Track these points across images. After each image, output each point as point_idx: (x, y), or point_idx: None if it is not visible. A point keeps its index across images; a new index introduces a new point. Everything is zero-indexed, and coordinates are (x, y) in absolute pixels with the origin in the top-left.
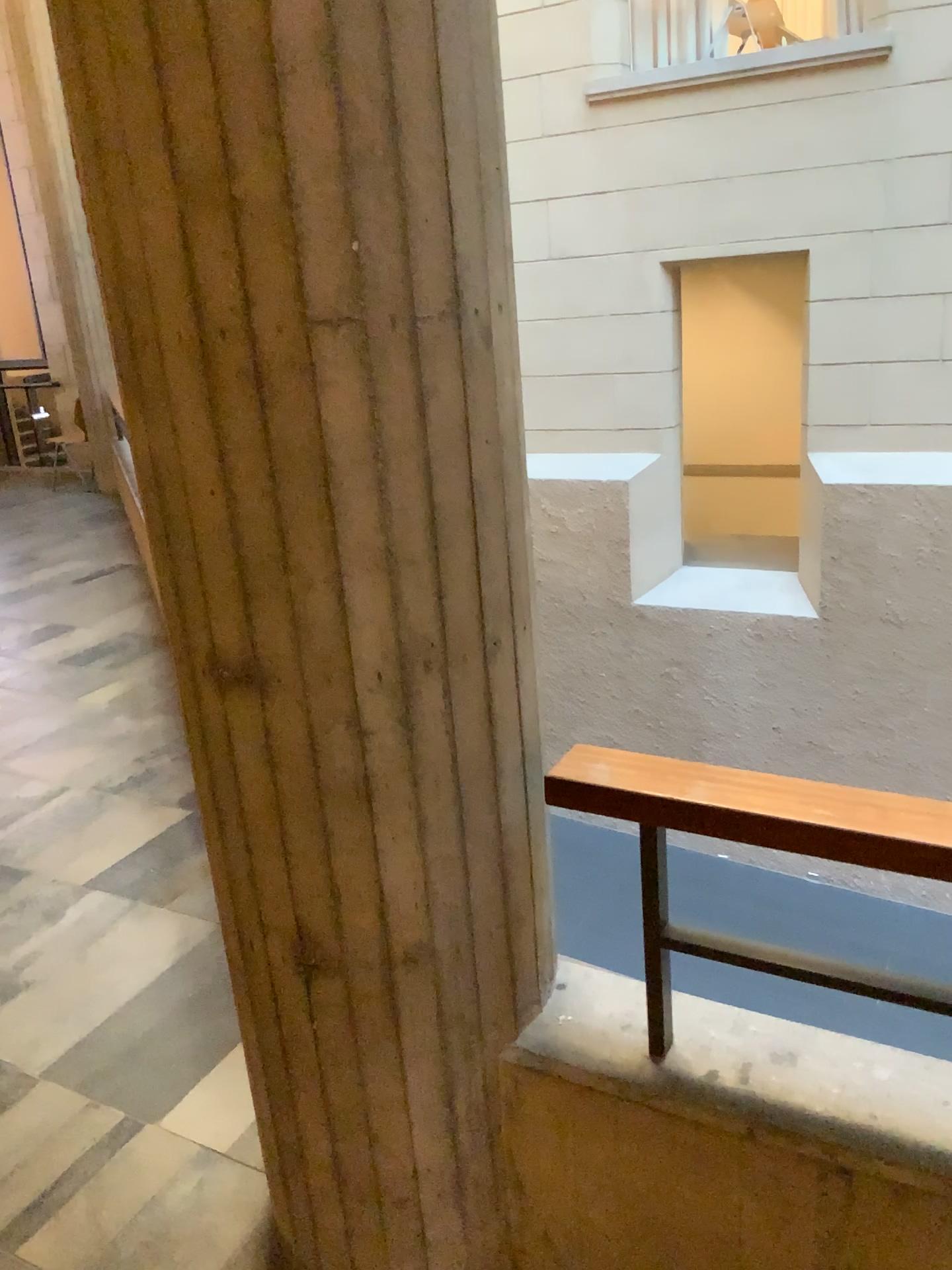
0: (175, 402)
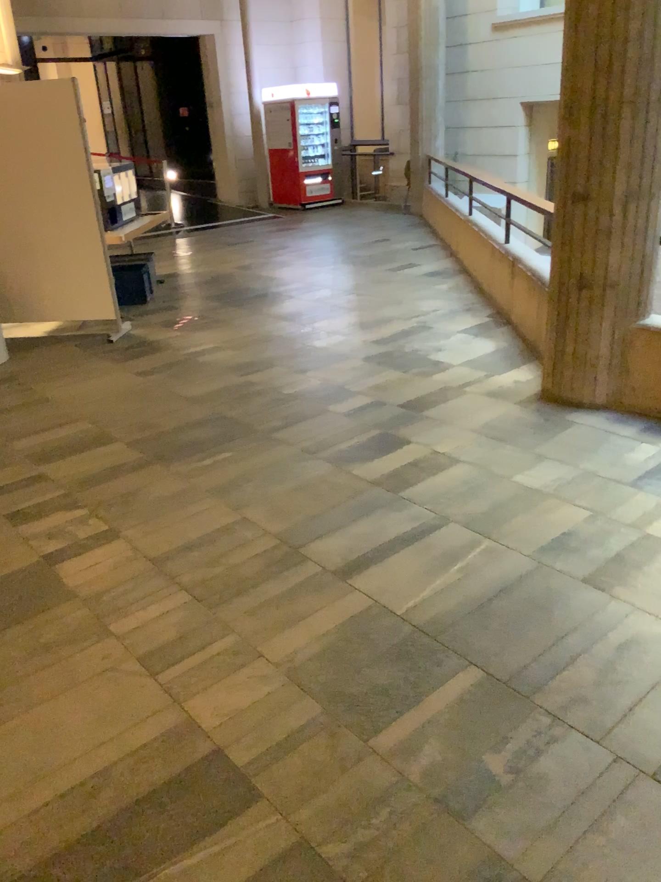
0: (579, 126)
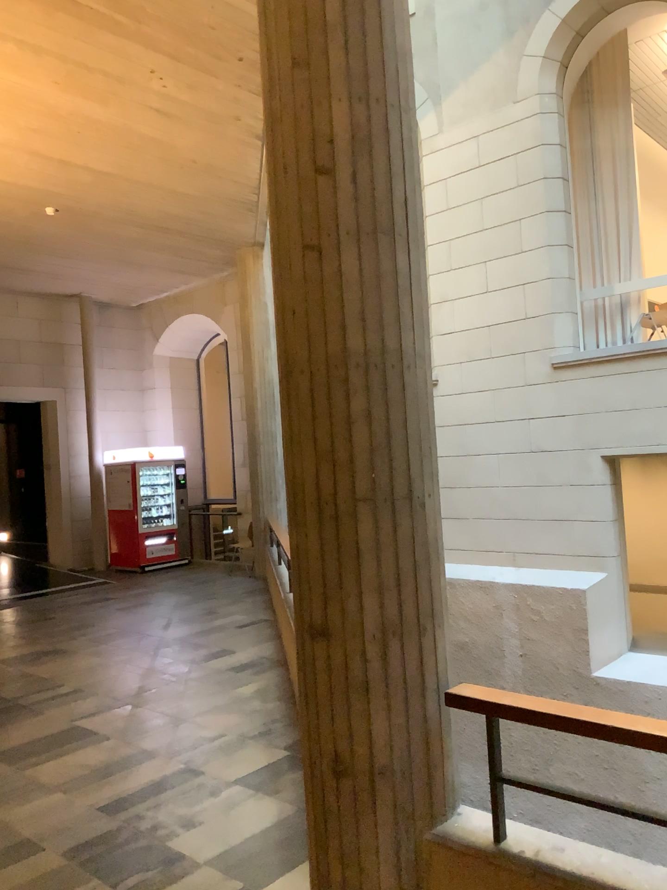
0: (309, 527)
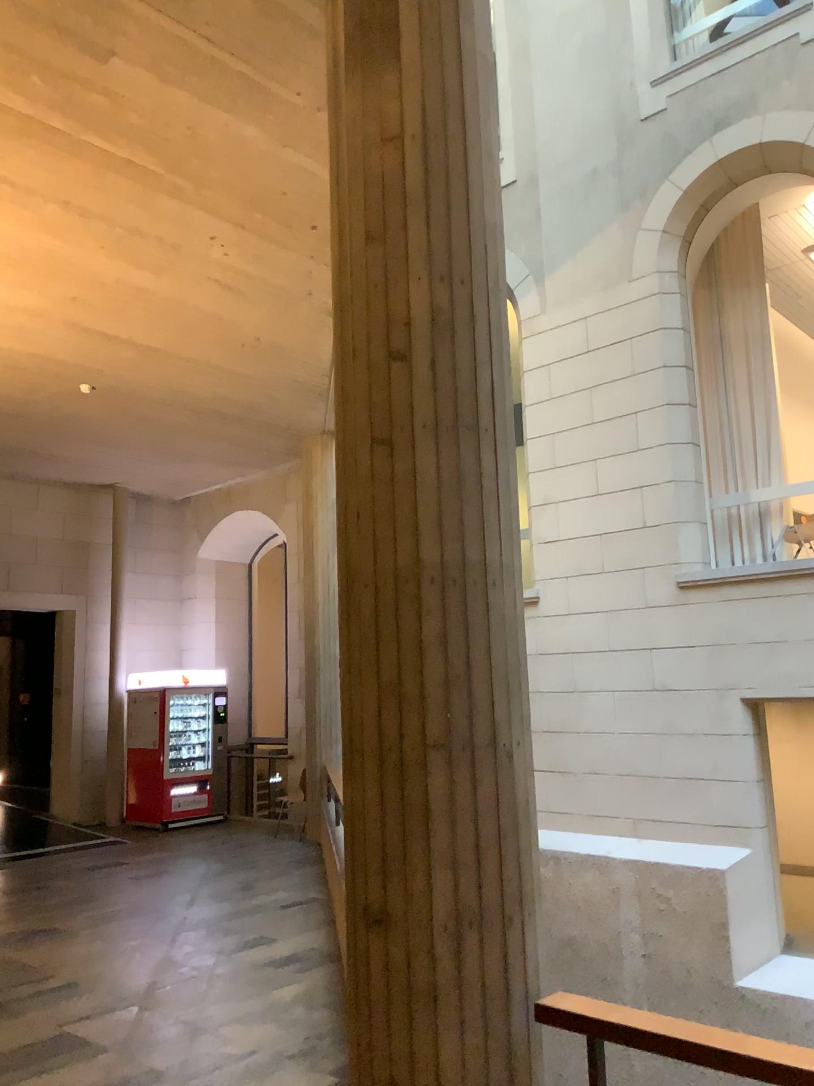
0: (367, 780)
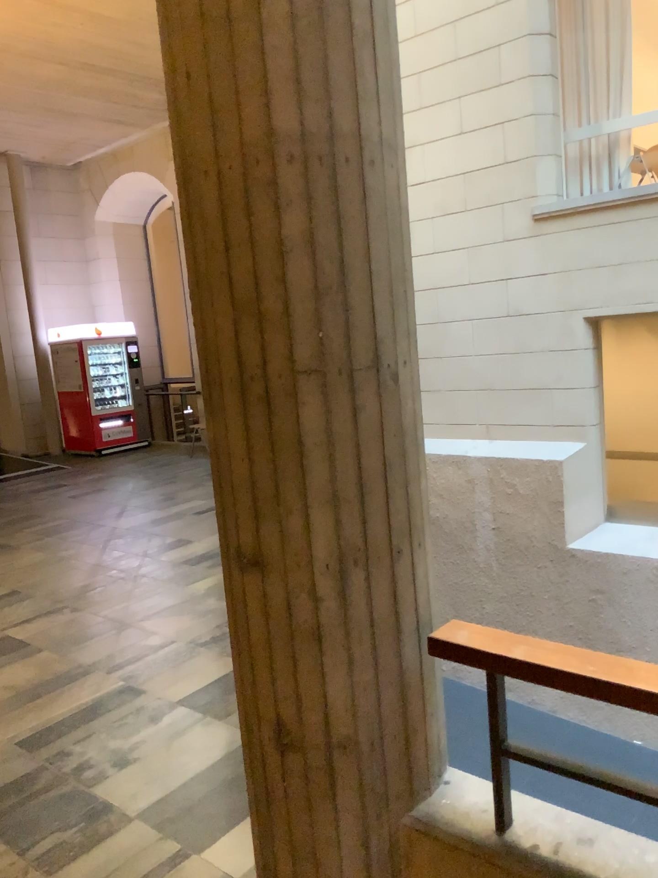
0: (229, 414)
